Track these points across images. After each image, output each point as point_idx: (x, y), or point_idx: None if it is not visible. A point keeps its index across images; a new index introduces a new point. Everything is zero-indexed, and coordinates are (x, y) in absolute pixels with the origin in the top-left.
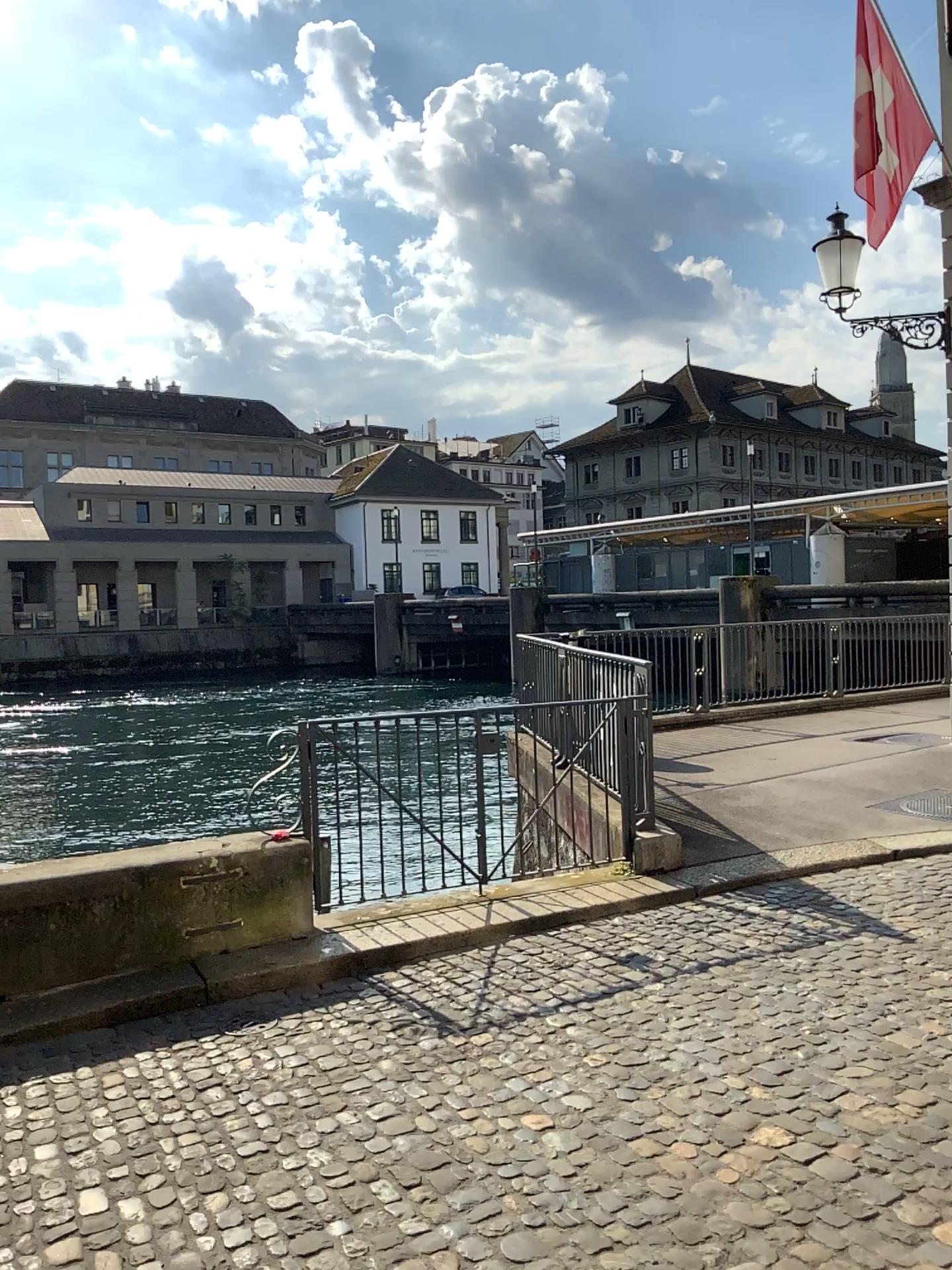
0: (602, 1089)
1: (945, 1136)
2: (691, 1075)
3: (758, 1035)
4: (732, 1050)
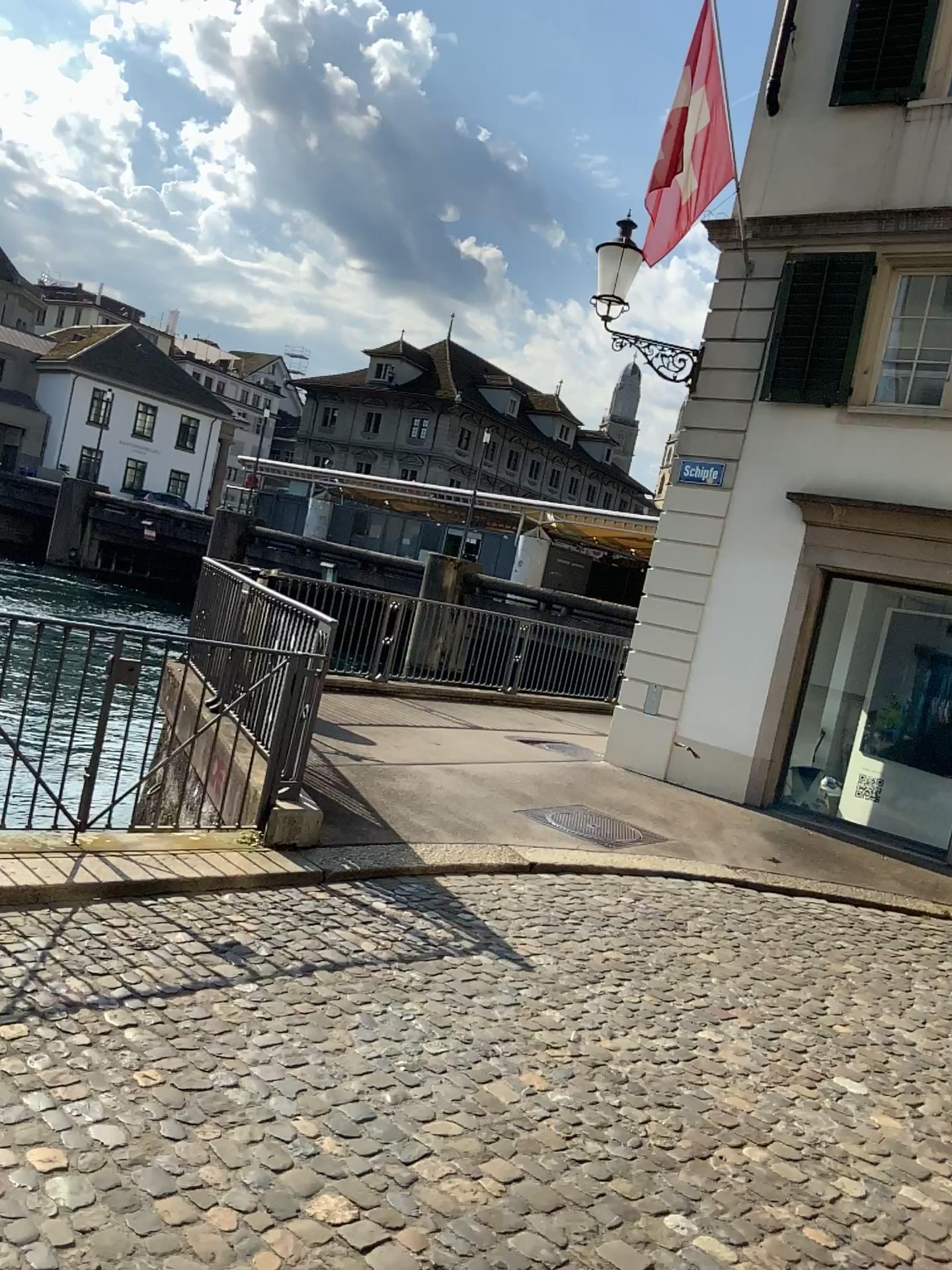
0: (144, 1122)
1: (524, 1231)
2: (257, 1115)
3: (348, 1070)
4: (313, 1086)
